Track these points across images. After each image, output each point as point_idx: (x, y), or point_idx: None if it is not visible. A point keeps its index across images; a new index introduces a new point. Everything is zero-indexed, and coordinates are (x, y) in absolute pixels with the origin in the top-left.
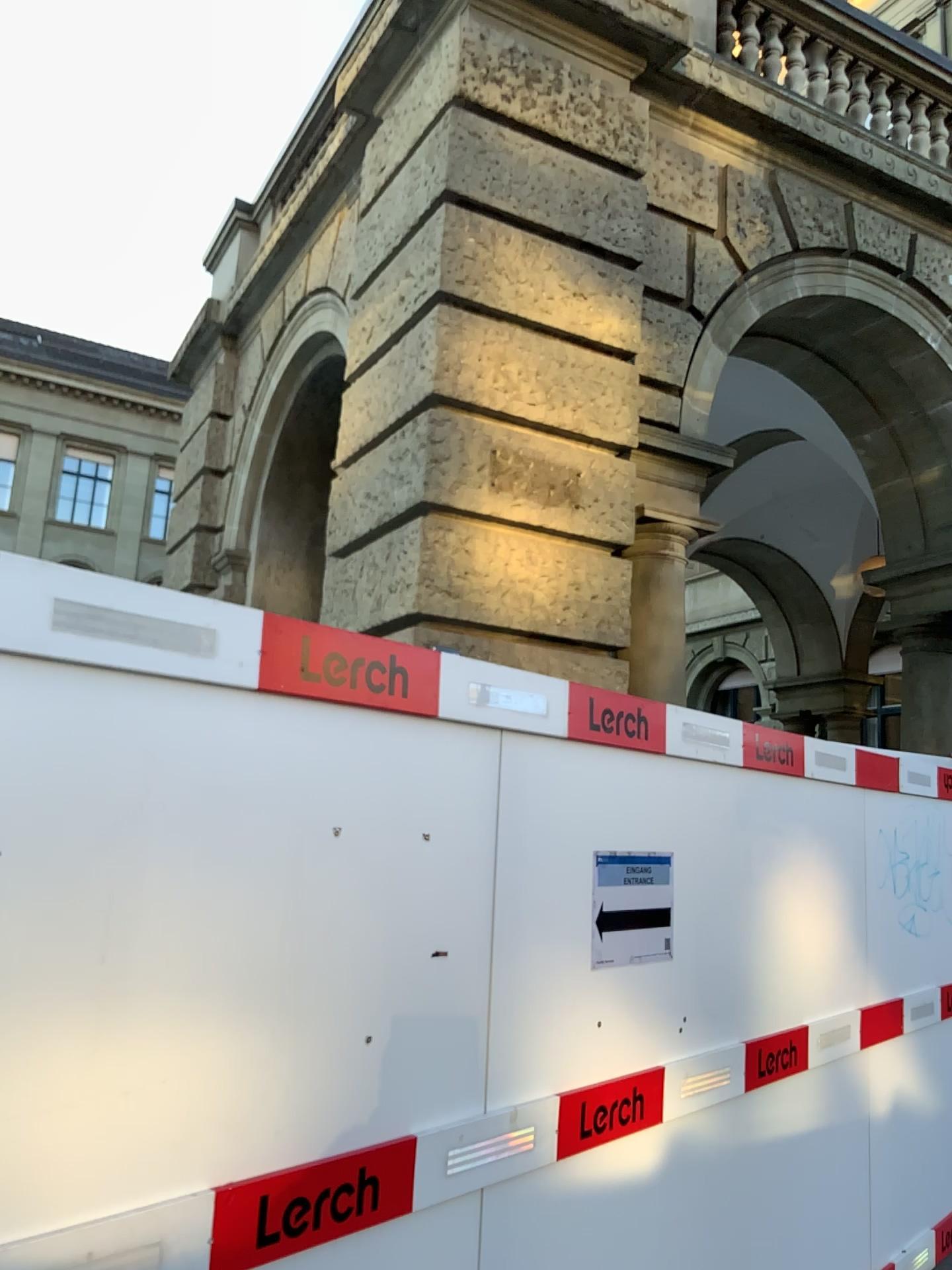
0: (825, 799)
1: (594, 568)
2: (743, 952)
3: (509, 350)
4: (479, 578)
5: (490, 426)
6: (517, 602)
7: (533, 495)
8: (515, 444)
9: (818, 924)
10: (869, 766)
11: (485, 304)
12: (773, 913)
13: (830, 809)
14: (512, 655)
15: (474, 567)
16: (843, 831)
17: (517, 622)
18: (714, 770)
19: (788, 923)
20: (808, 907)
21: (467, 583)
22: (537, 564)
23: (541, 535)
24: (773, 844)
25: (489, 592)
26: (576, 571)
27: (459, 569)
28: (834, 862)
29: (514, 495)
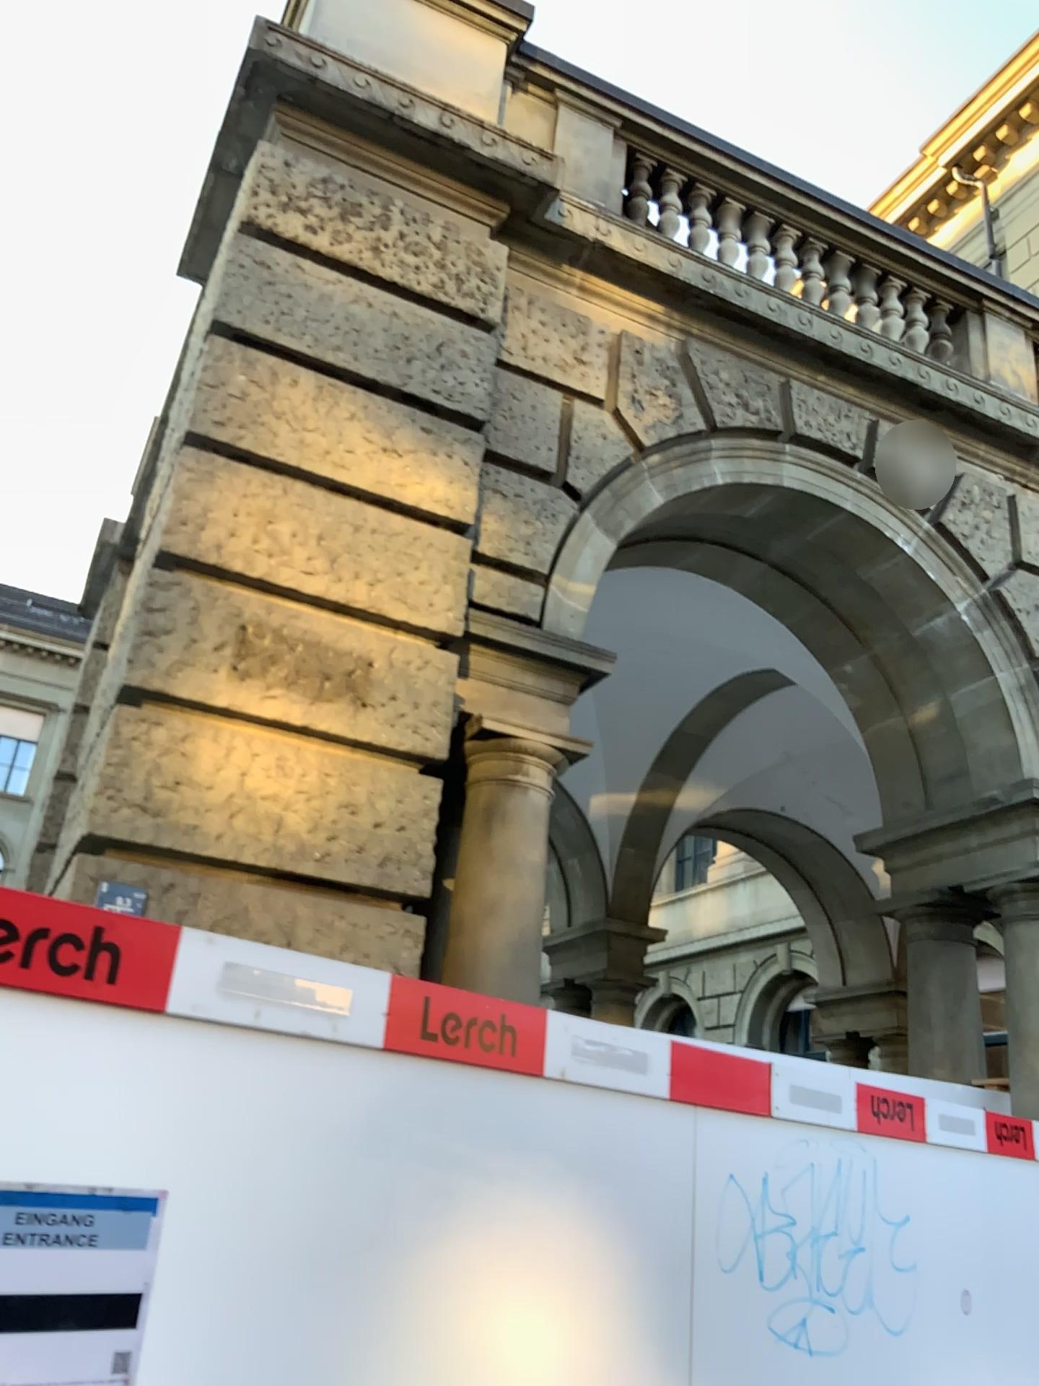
0: (583, 1115)
1: (380, 788)
2: (337, 1381)
3: (280, 508)
4: (196, 792)
5: (239, 598)
6: (252, 828)
7: (293, 687)
8: (273, 621)
9: (553, 1330)
10: (688, 1068)
11: (256, 453)
12: (429, 1308)
13: (593, 1132)
14: (234, 900)
15: (190, 776)
16: (624, 1170)
17: (247, 855)
18: (296, 1048)
19: (475, 1327)
20: (530, 1300)
21: (178, 798)
22: (289, 777)
23: (299, 739)
24: (445, 1184)
25: (209, 812)
26: (350, 791)
27: (168, 778)
28: (598, 1223)
29: (263, 685)
